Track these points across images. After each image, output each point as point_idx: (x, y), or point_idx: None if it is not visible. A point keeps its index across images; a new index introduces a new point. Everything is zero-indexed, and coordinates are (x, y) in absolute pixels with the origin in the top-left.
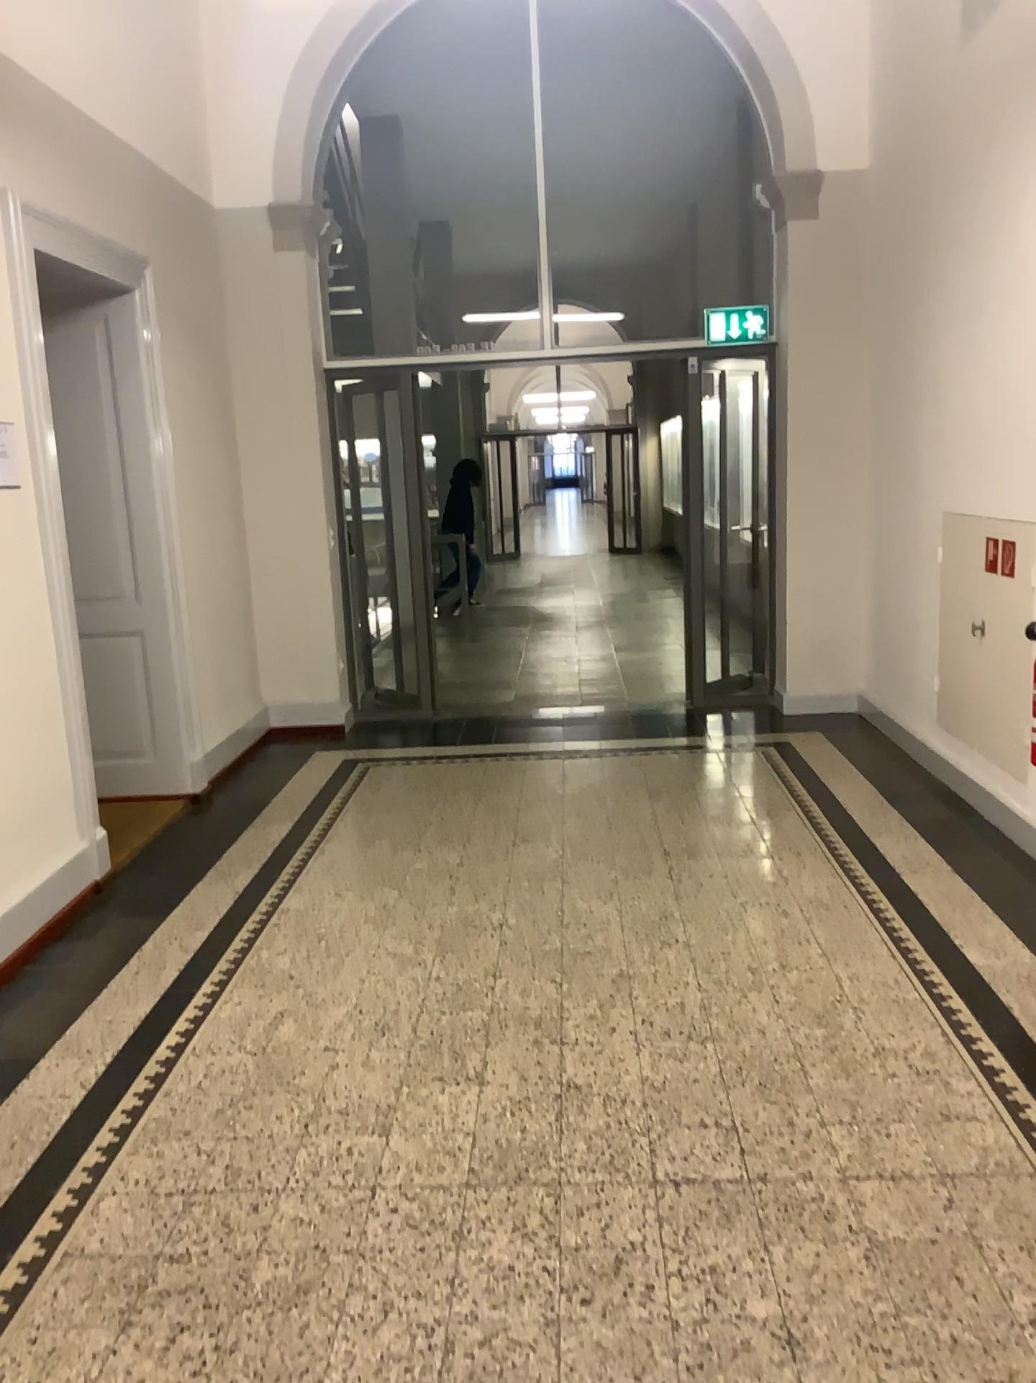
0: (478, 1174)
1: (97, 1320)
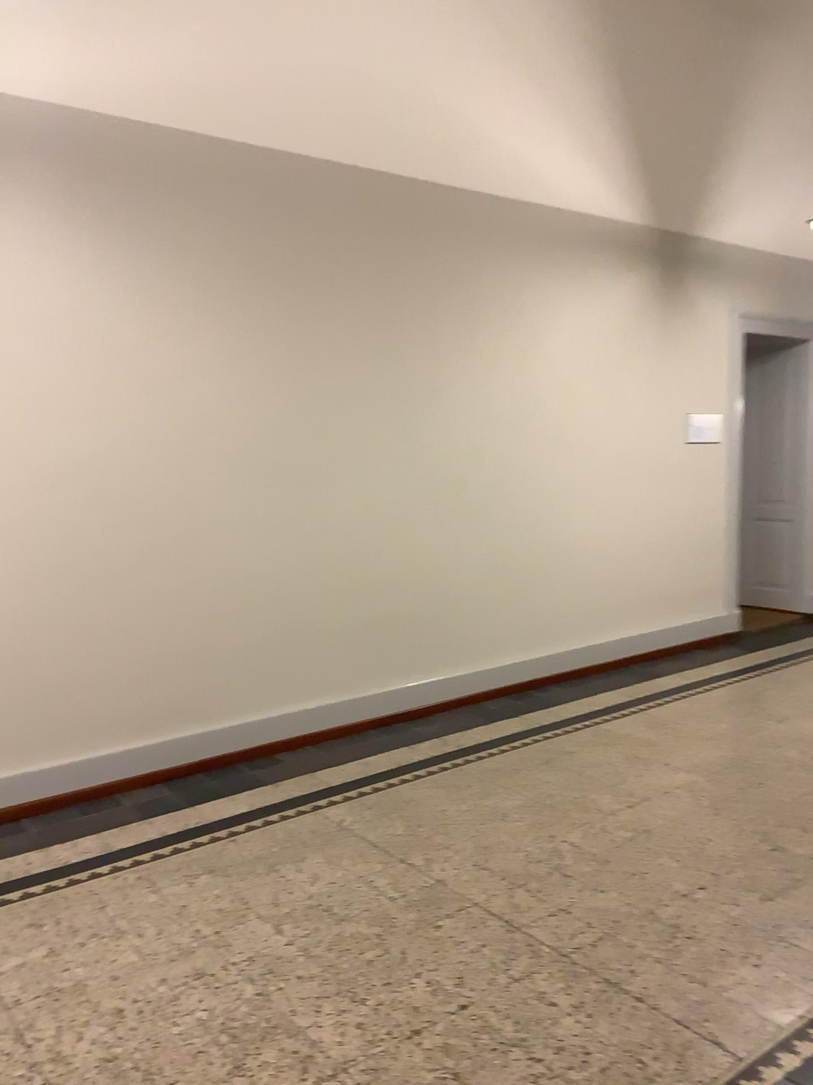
0: (803, 736)
1: (645, 723)
